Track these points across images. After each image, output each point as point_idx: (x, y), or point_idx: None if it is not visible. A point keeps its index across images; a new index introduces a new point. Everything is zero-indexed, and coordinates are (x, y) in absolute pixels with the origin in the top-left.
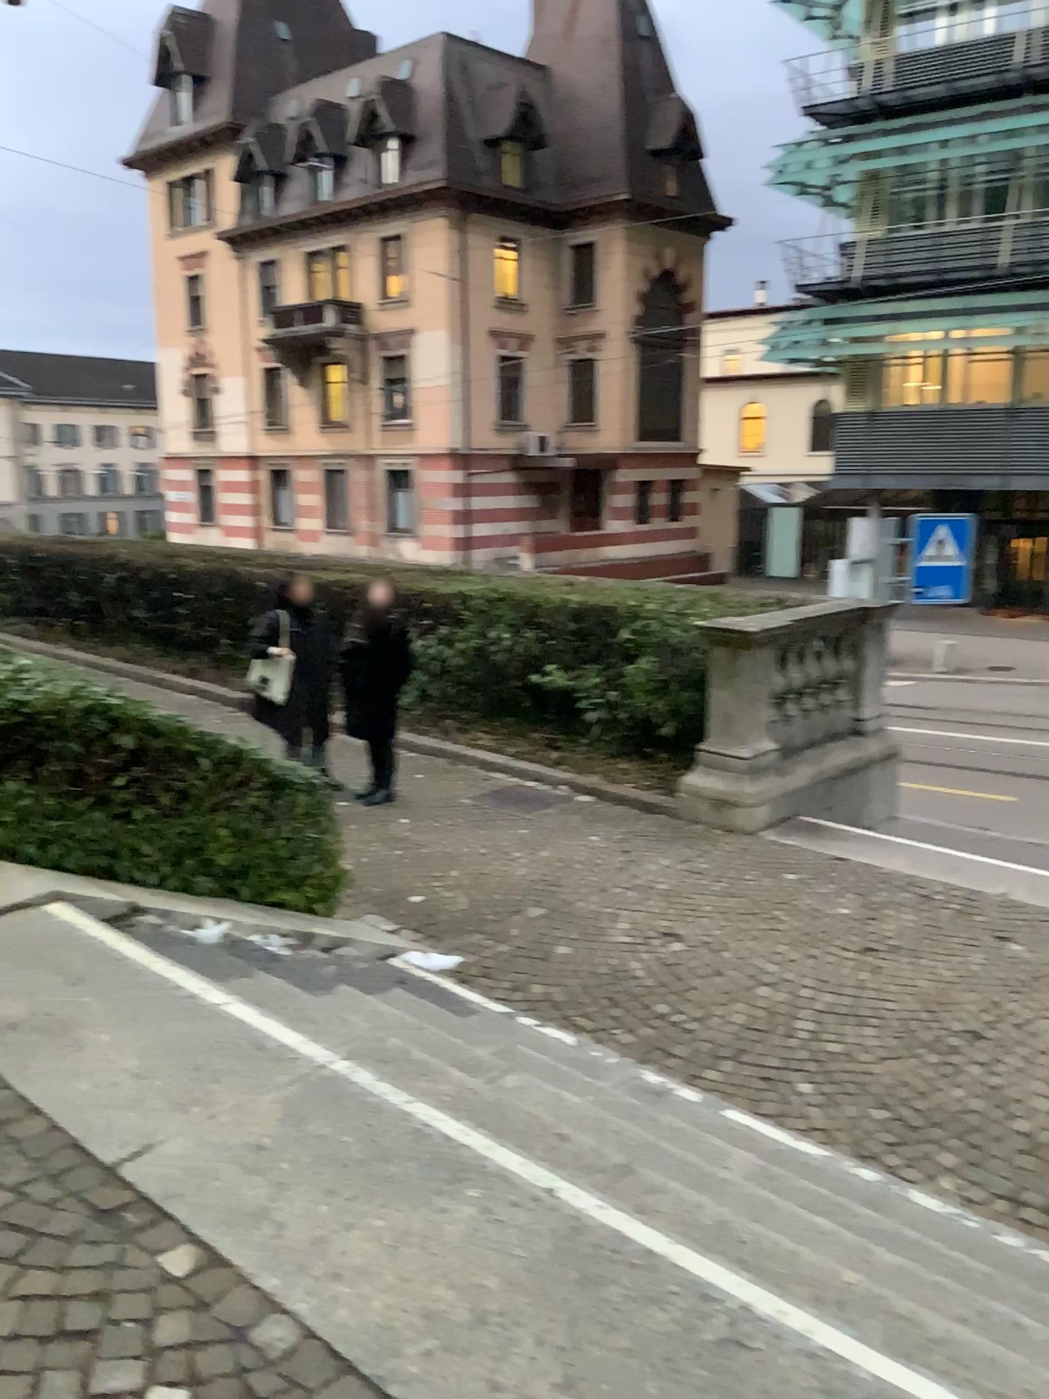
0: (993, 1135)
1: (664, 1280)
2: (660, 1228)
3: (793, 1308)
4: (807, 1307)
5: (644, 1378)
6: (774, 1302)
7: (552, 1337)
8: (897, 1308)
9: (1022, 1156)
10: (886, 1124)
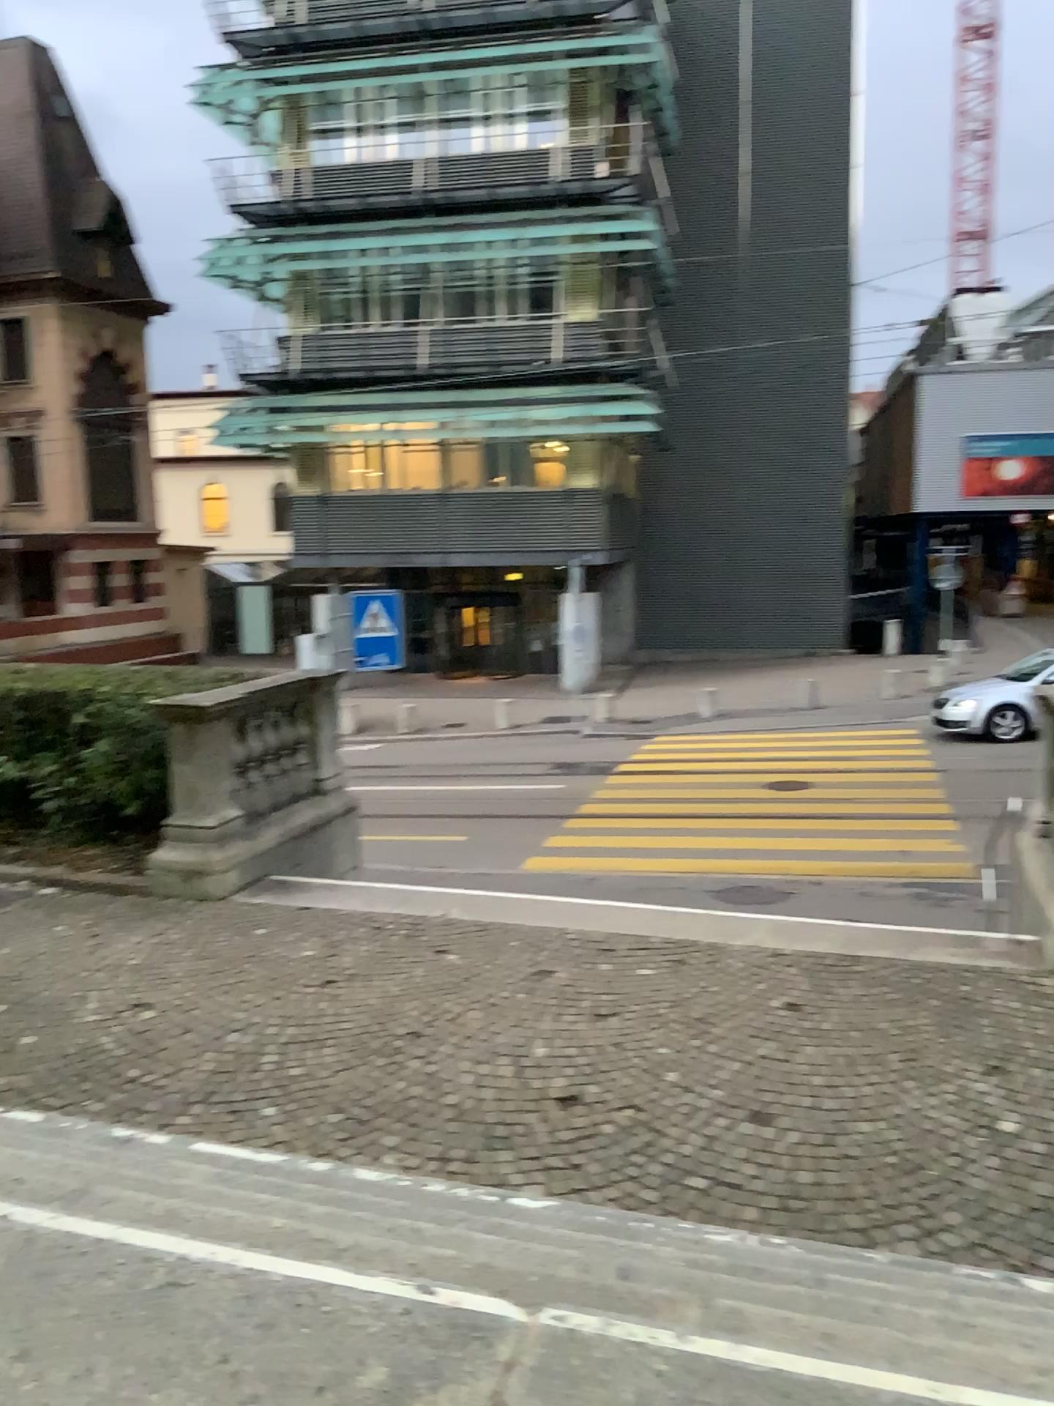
0: (426, 1110)
1: (110, 1253)
2: (108, 1218)
3: (223, 1245)
4: (235, 1242)
5: (90, 1325)
6: (205, 1244)
7: (6, 1321)
8: (313, 1229)
9: (448, 1121)
10: (337, 1122)
